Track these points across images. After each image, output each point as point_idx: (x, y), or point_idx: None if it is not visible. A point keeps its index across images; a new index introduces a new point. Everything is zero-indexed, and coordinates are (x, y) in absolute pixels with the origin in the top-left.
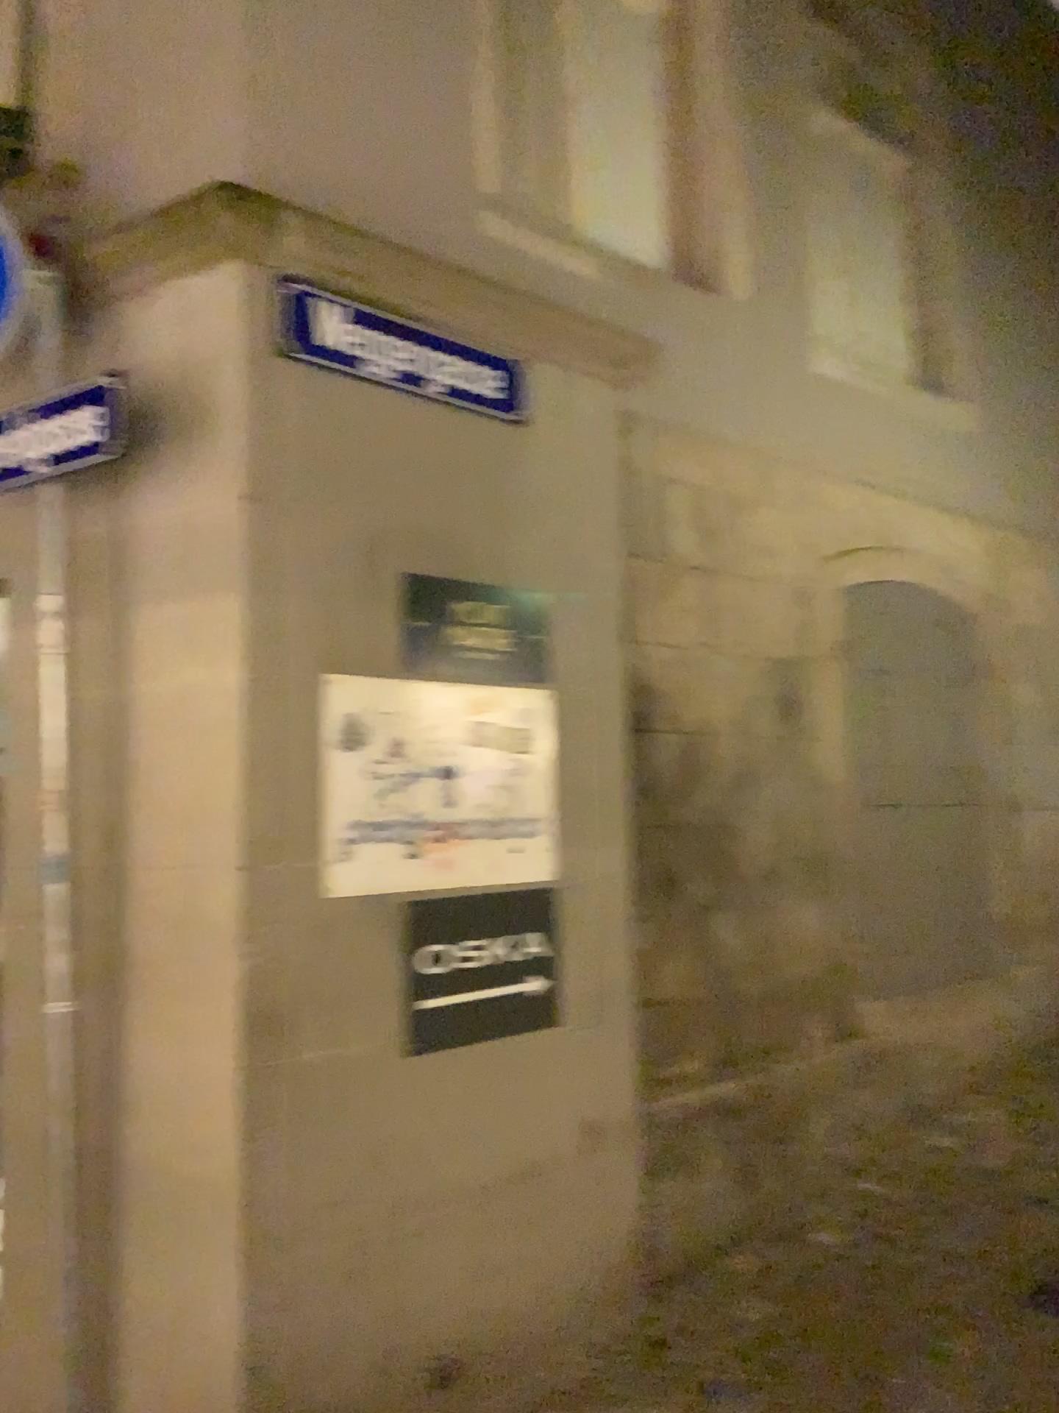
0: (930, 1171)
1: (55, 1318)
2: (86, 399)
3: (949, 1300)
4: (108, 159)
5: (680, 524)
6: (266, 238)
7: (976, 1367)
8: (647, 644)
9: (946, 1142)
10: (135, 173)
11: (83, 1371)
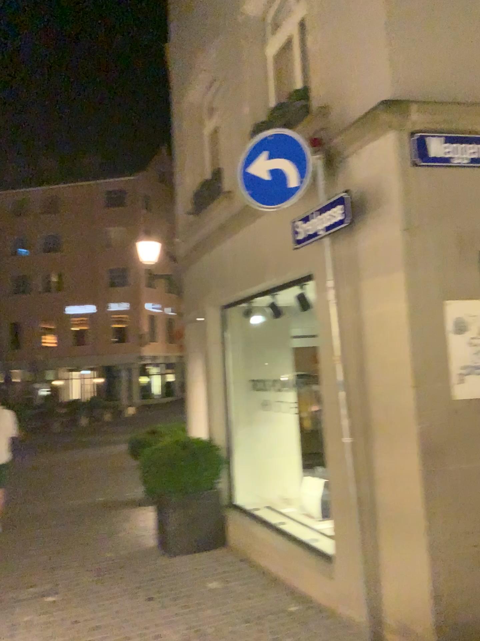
0: None
1: (355, 563)
2: (334, 203)
3: None
4: (335, 99)
5: None
6: (400, 119)
7: None
8: None
9: None
10: (346, 102)
11: (368, 586)
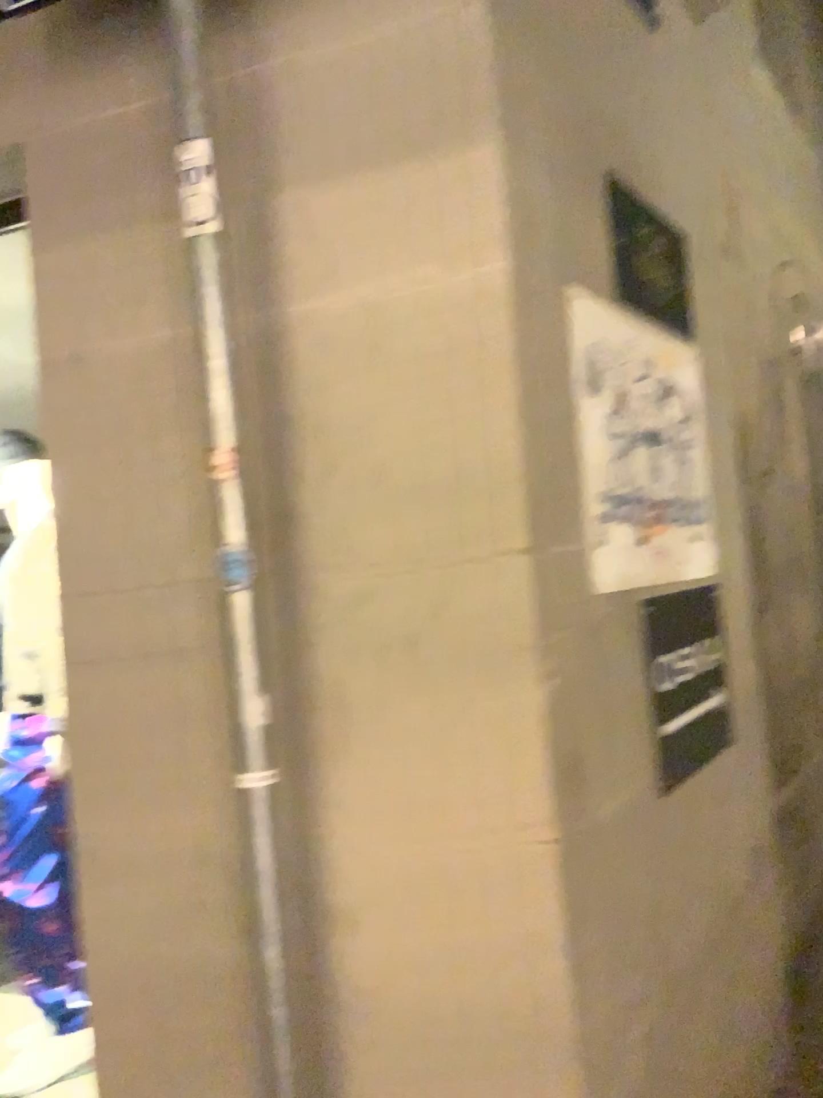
0: None
1: None
2: None
3: None
4: None
5: None
6: None
7: None
8: None
9: None
10: None
11: None
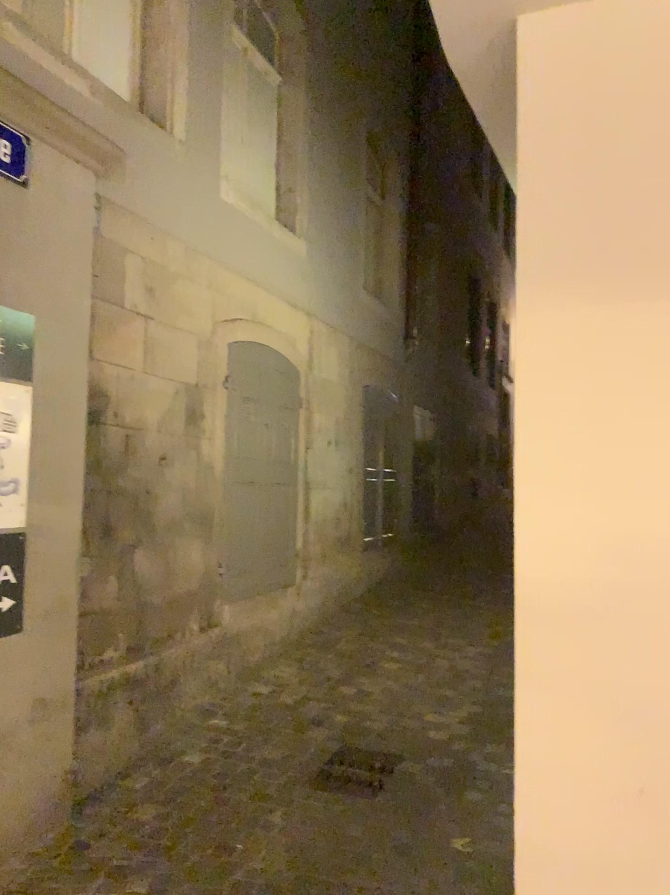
0: (255, 710)
1: None
2: None
3: (268, 789)
4: None
5: (131, 283)
6: None
7: (285, 830)
8: (103, 363)
9: (263, 691)
10: None
11: None
